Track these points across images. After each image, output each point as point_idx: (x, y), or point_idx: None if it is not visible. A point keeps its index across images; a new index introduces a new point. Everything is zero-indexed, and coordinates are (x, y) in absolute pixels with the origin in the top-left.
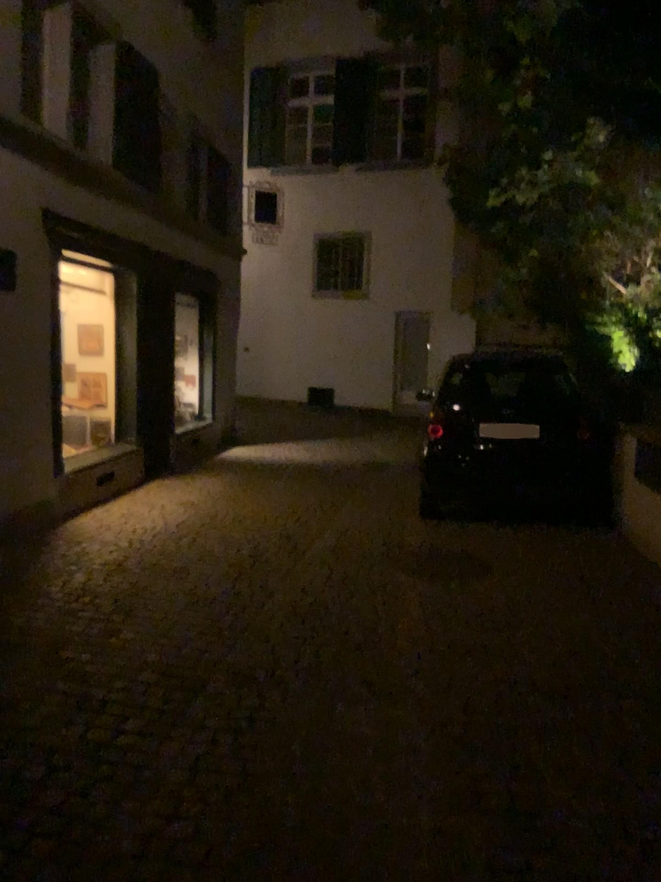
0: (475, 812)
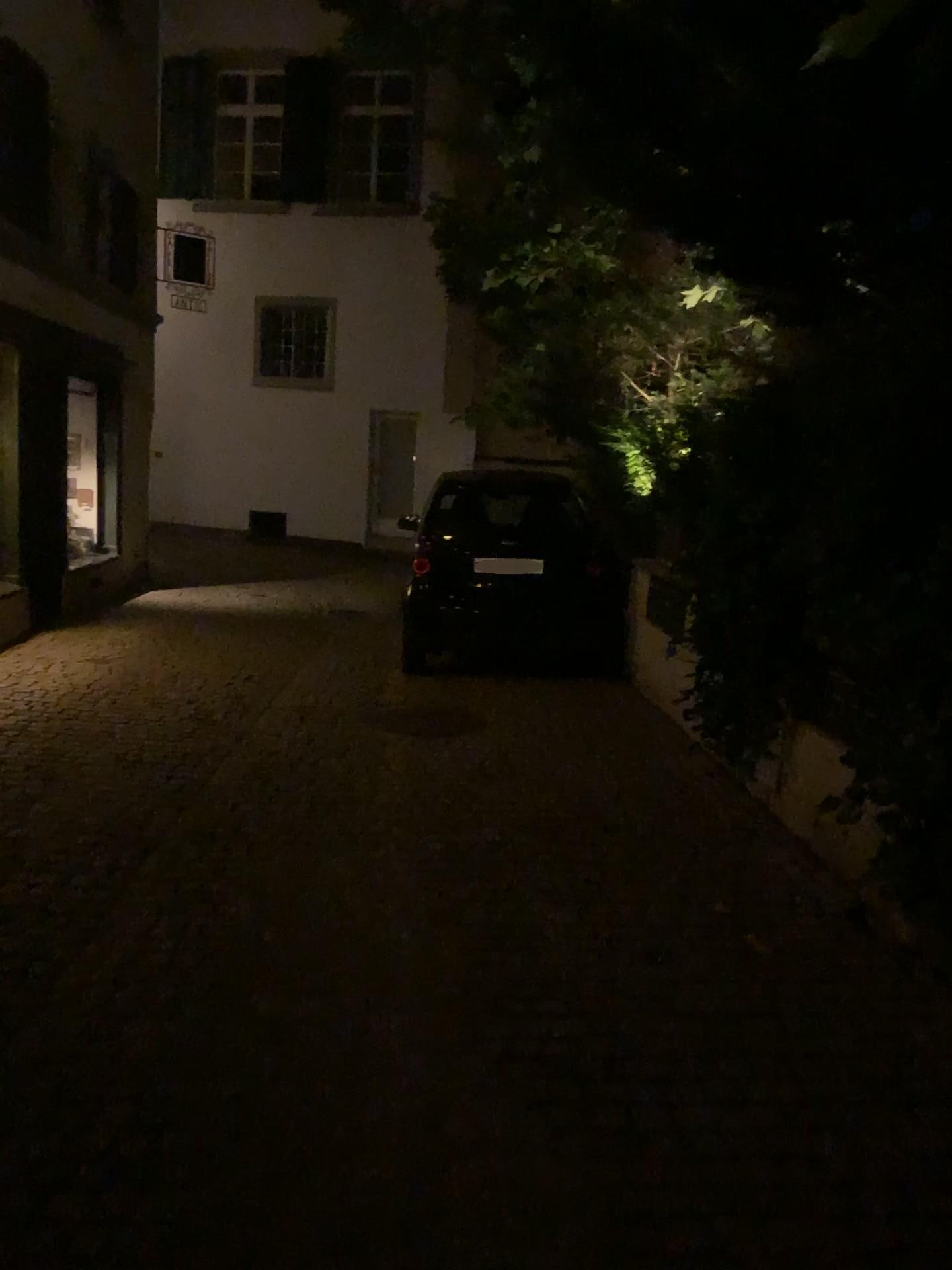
0: (446, 931)
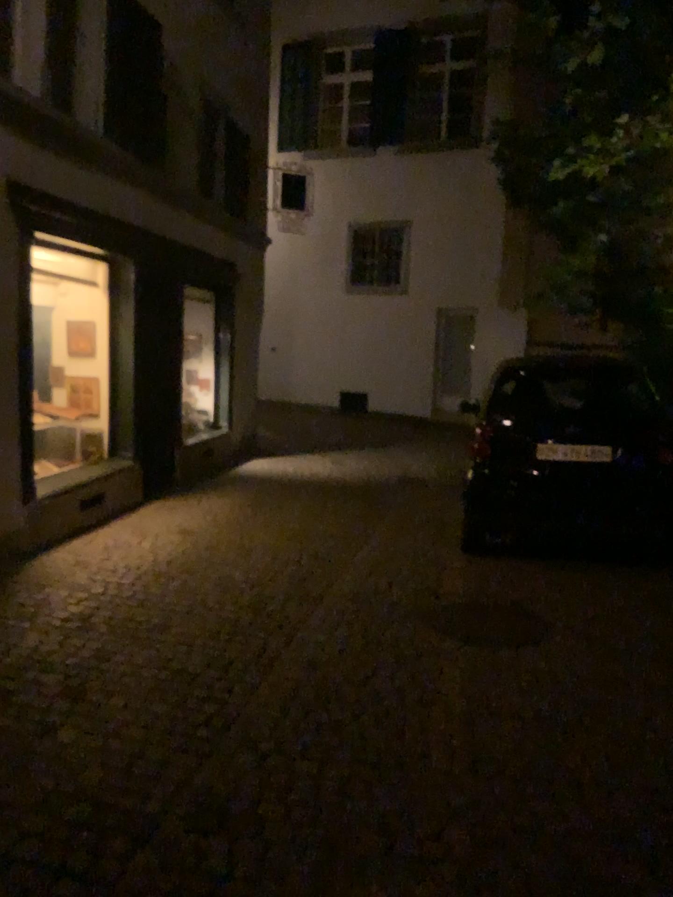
0: None
